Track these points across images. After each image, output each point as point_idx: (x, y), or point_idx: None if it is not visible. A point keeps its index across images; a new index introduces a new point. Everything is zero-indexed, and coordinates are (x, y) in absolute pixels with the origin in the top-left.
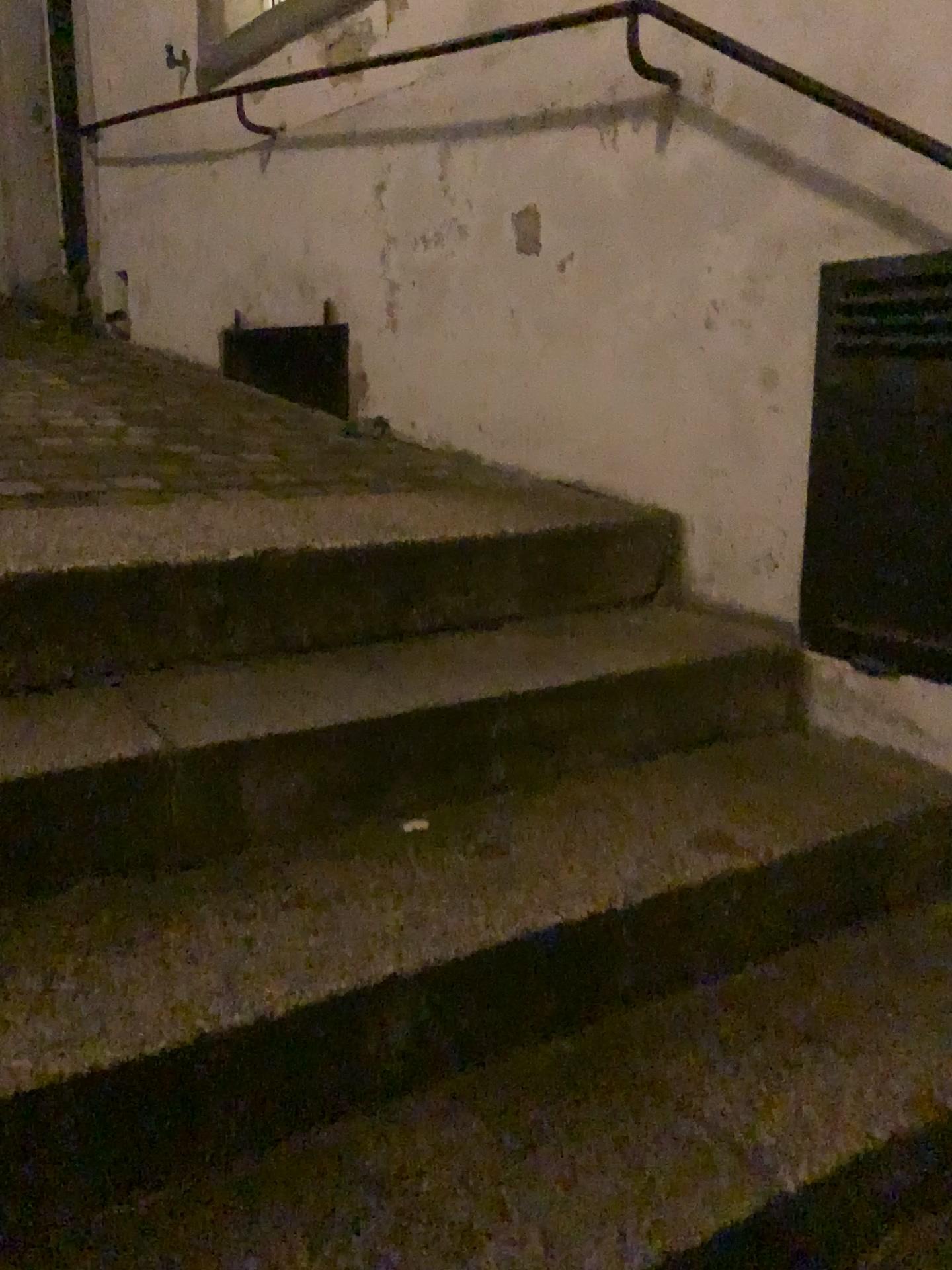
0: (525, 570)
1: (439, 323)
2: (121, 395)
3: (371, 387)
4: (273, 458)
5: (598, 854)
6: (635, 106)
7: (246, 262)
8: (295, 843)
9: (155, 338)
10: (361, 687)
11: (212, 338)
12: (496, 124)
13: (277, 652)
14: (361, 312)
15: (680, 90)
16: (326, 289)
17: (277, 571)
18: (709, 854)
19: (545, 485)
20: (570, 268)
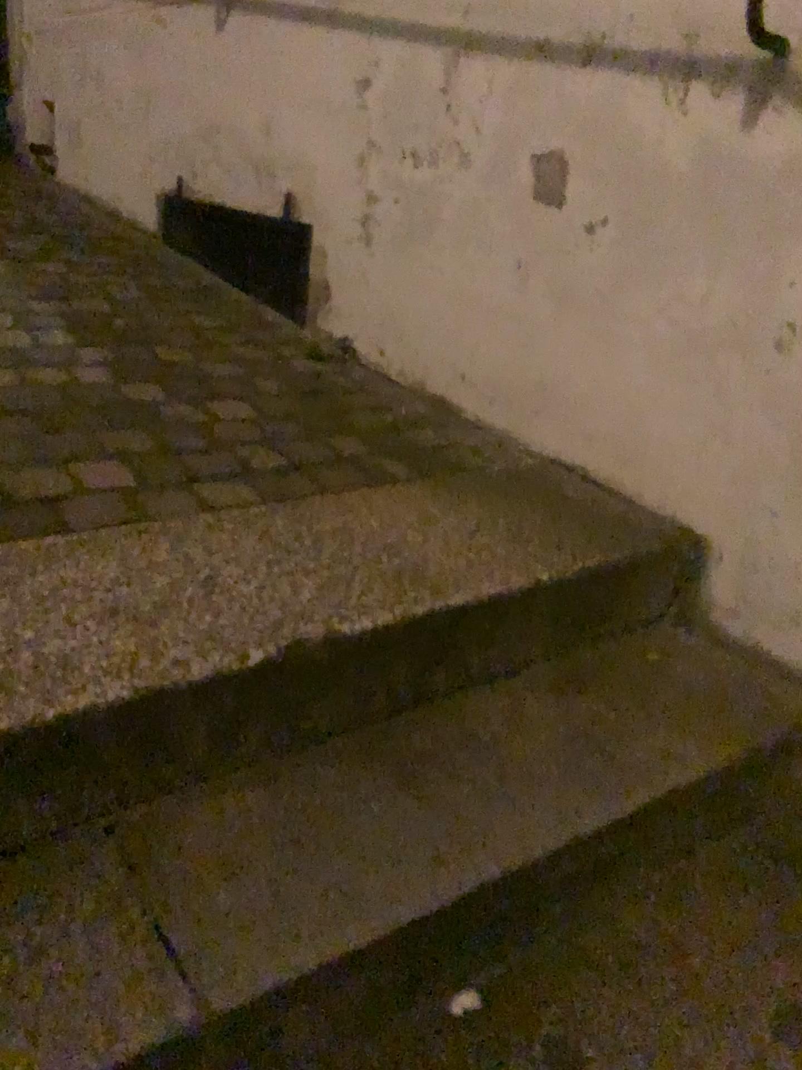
0: (551, 612)
1: (424, 252)
2: (59, 276)
3: (335, 299)
4: (246, 410)
5: (682, 1058)
6: (722, 65)
7: (193, 127)
8: (338, 1065)
9: (84, 182)
10: (404, 828)
11: (149, 198)
12: (523, 42)
13: (291, 747)
14: (328, 216)
15: (791, 59)
16: (287, 180)
17: (299, 664)
18: (799, 1050)
19: (540, 463)
20: (602, 235)
